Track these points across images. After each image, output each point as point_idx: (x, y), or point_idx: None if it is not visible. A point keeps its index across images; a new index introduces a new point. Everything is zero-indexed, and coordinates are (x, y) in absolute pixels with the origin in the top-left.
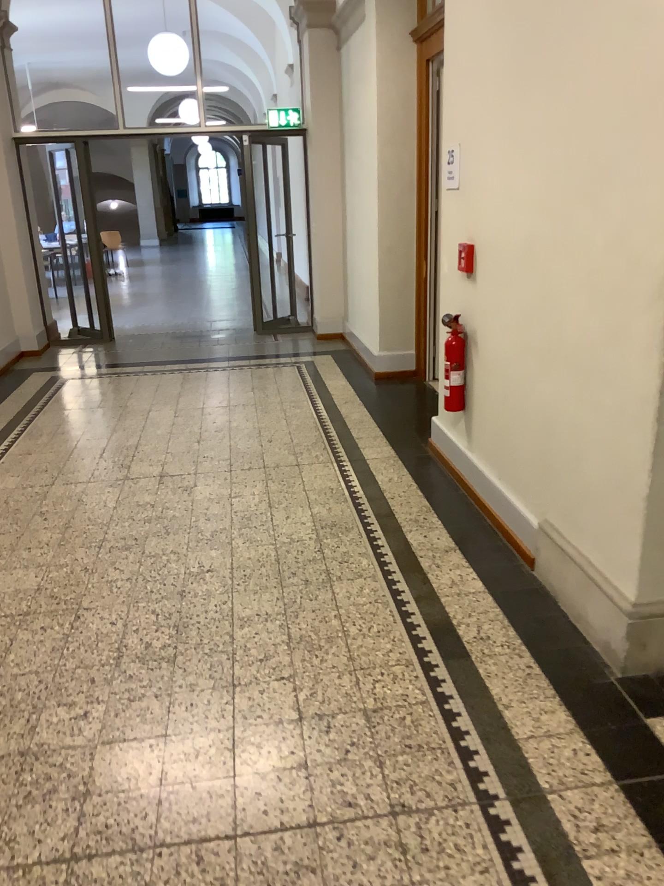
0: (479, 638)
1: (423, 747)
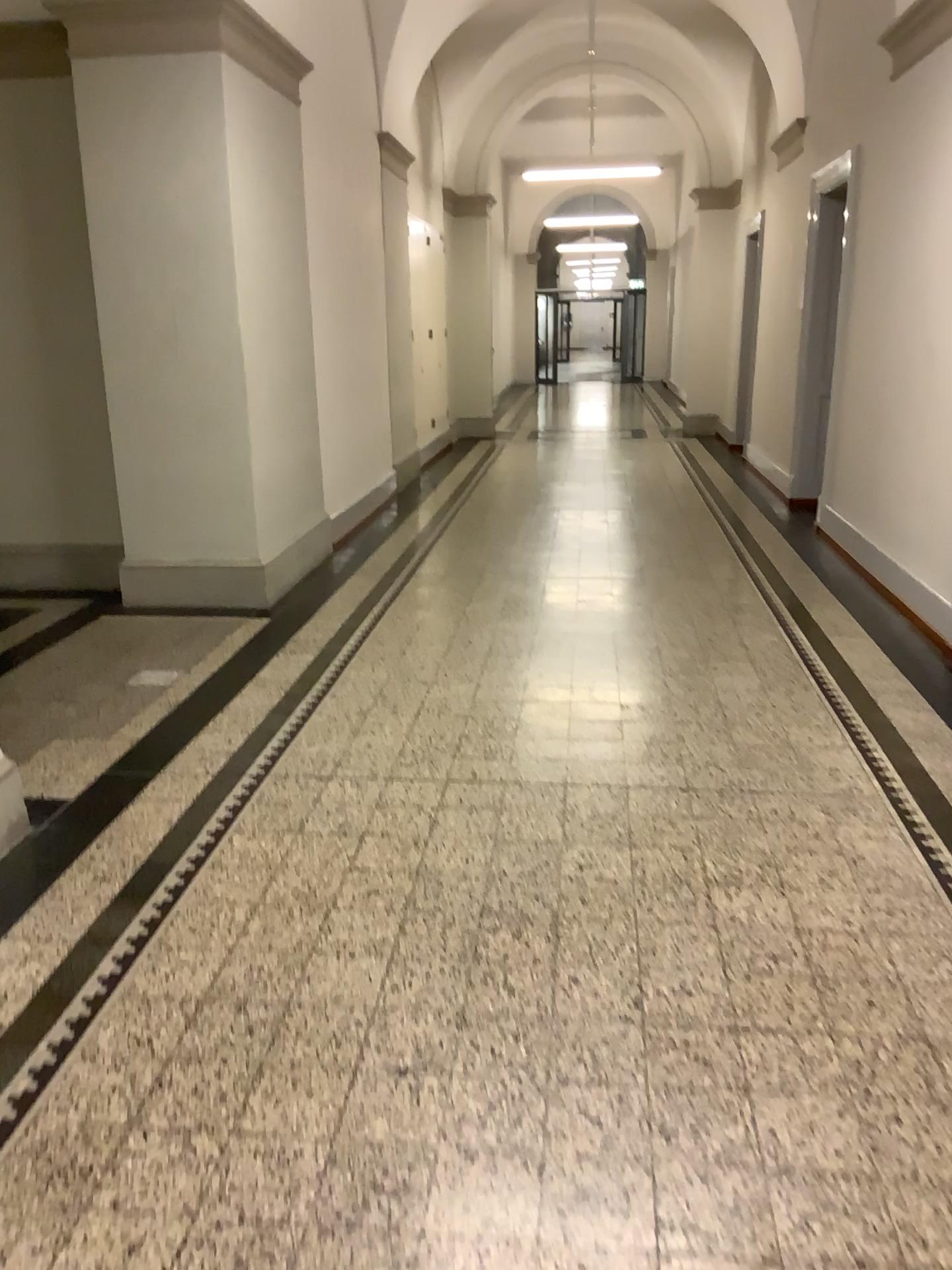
0: (109, 873)
1: (272, 803)
